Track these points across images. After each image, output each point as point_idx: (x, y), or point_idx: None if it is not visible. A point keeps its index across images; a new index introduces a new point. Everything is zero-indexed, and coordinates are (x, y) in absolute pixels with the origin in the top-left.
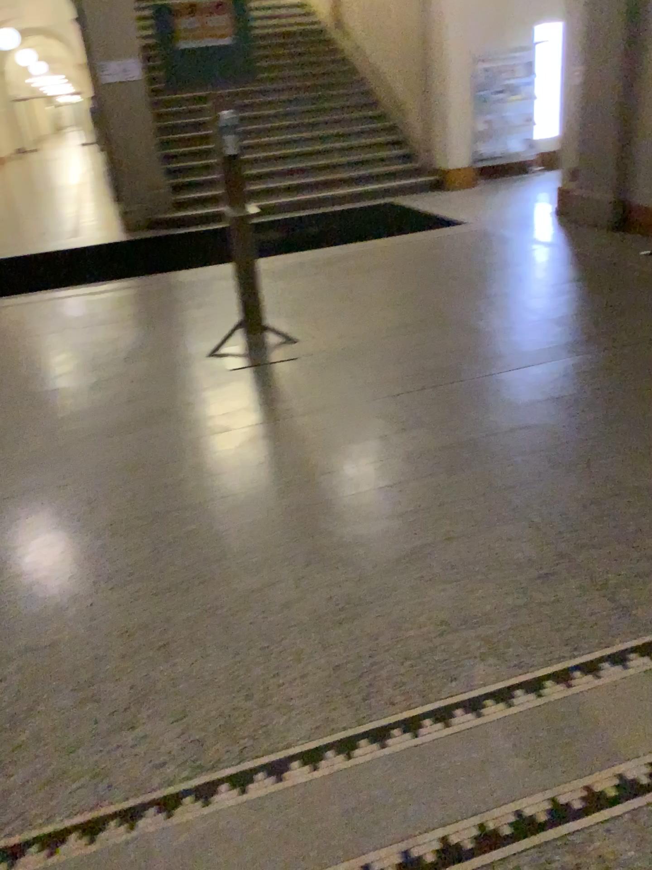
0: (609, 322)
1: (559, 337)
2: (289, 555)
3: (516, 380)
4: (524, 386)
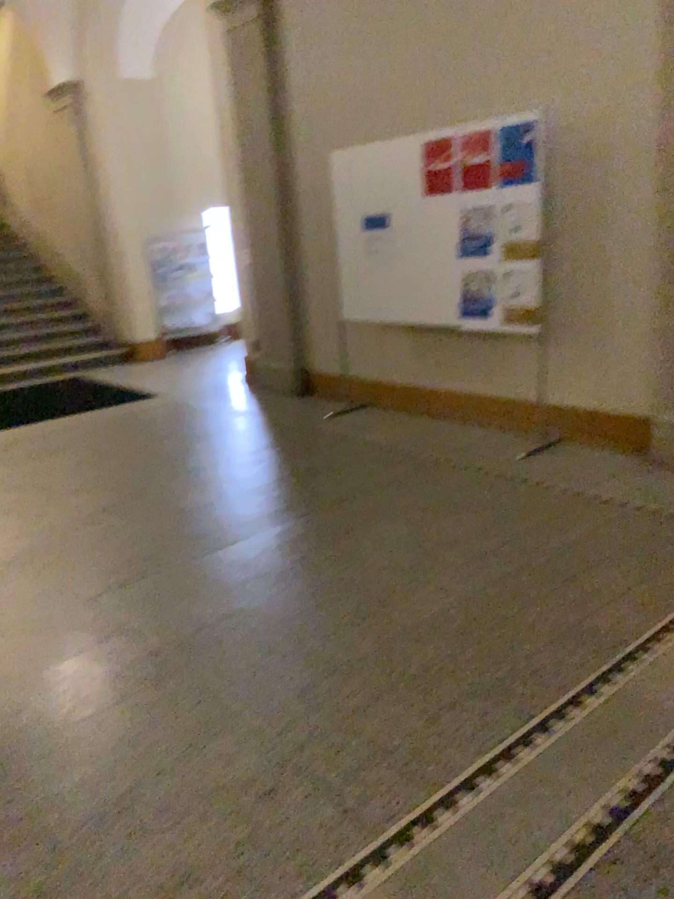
0: (307, 490)
1: (261, 511)
2: None
3: (222, 565)
4: (230, 569)
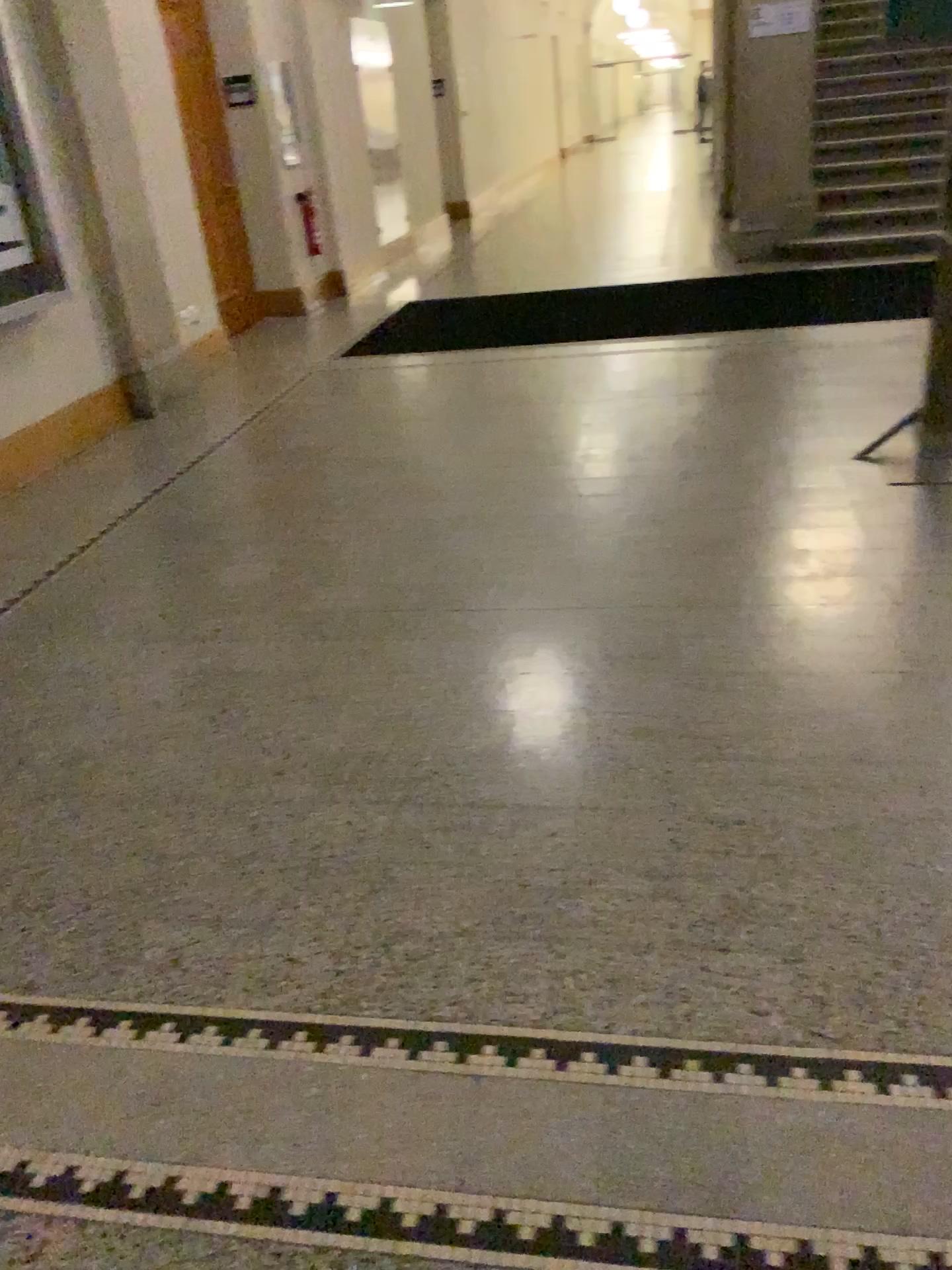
0: None
1: None
2: (945, 778)
3: None
4: None
